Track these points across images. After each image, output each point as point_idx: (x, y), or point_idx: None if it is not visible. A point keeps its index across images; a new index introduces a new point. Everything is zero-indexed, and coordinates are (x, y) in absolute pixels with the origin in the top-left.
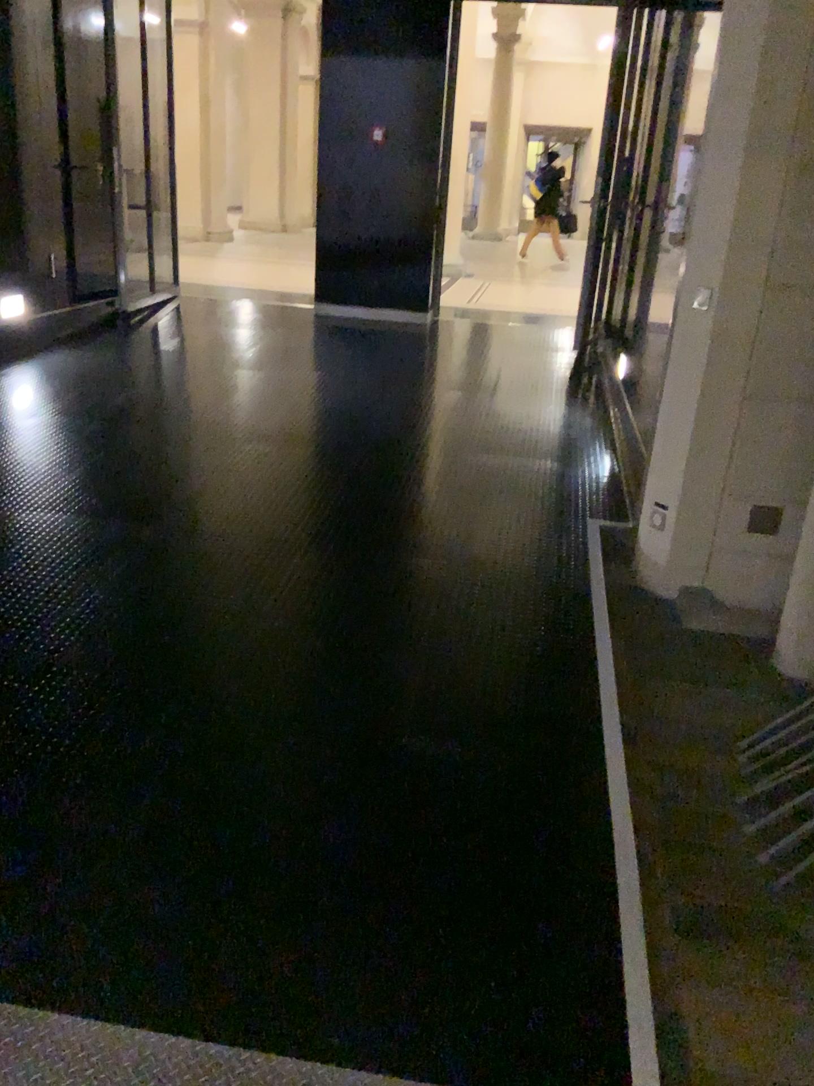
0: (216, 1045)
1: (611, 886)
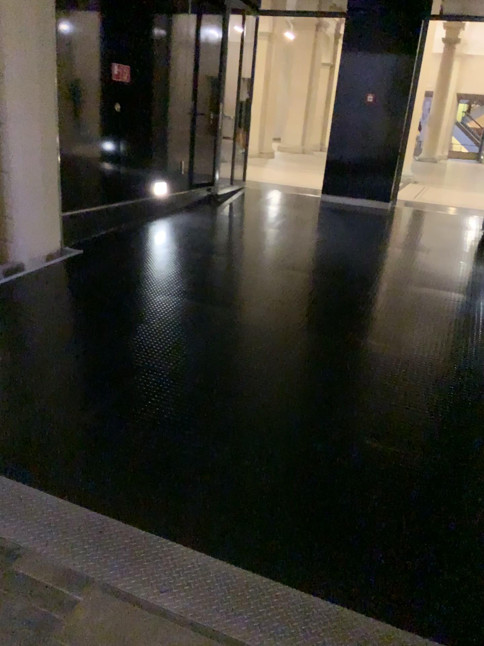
0: (263, 576)
1: None
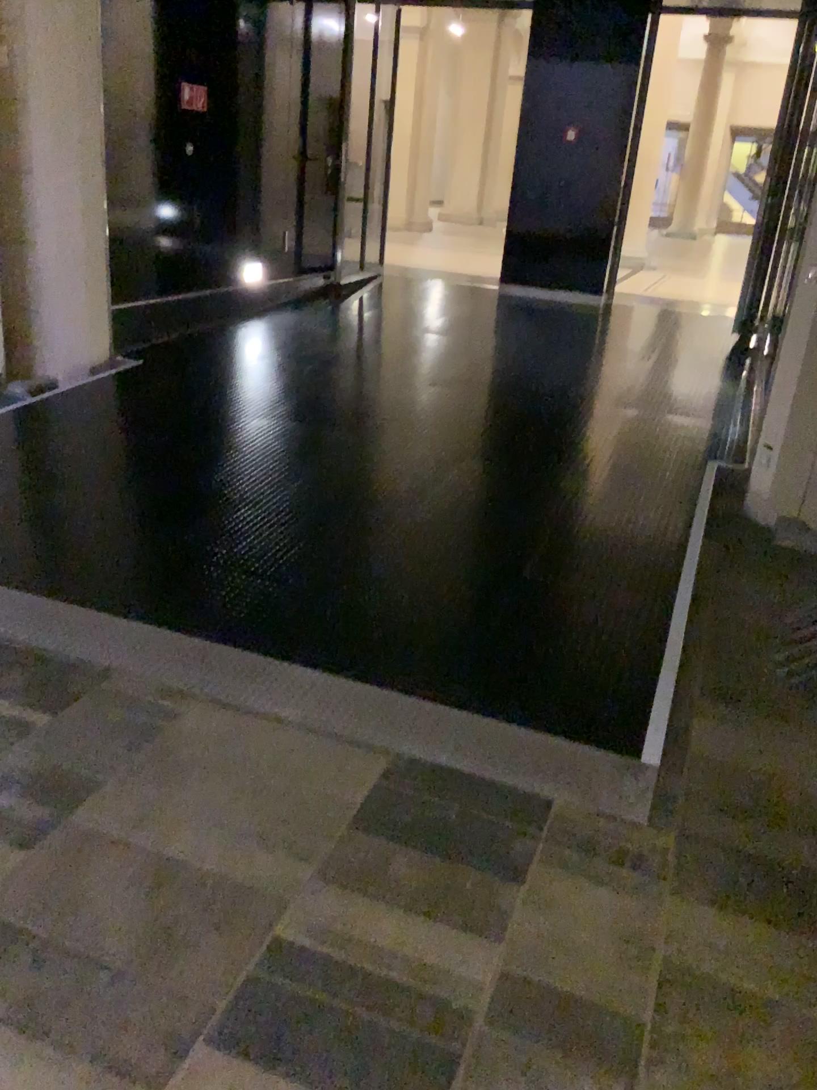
0: (393, 689)
1: (662, 660)
